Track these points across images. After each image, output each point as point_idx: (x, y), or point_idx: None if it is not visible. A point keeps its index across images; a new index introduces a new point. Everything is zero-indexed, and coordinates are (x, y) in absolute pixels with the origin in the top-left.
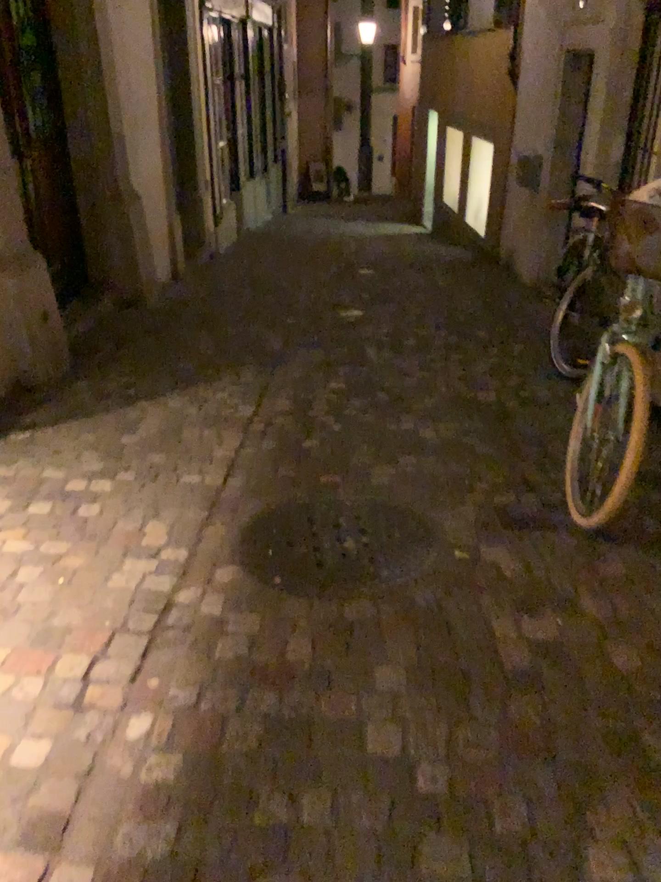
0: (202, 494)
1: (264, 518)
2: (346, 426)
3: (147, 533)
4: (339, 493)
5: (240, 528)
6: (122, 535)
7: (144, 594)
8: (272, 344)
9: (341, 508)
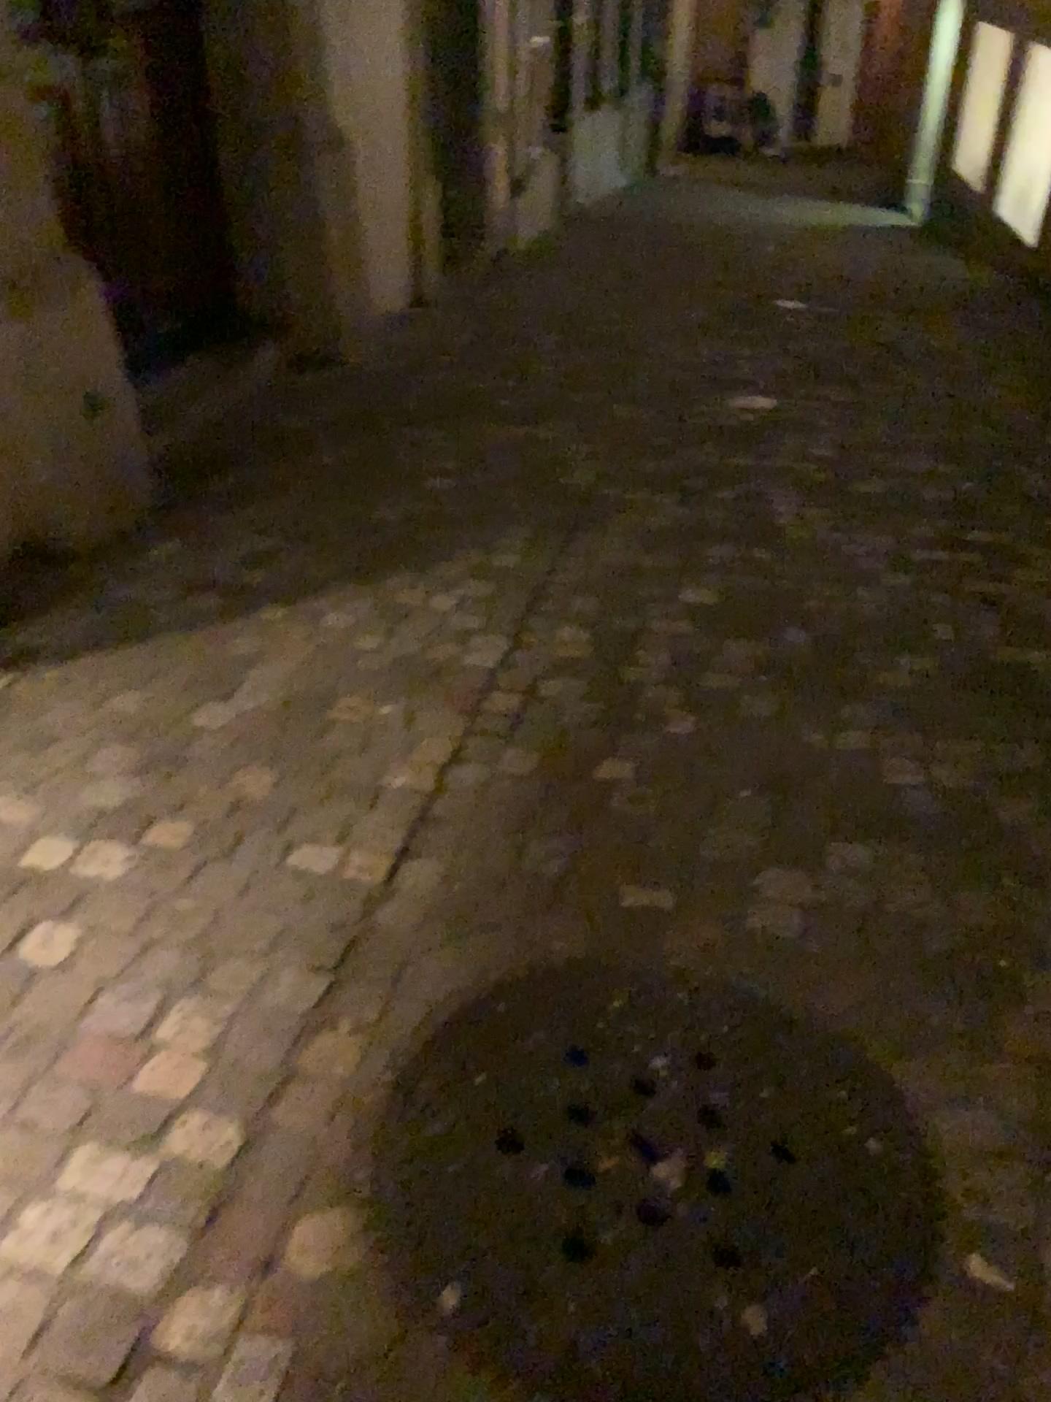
0: (327, 916)
1: (459, 1024)
2: (701, 727)
3: (159, 1047)
4: (660, 955)
5: (392, 1058)
6: (96, 1049)
7: (75, 1313)
8: (573, 476)
9: (661, 1012)
